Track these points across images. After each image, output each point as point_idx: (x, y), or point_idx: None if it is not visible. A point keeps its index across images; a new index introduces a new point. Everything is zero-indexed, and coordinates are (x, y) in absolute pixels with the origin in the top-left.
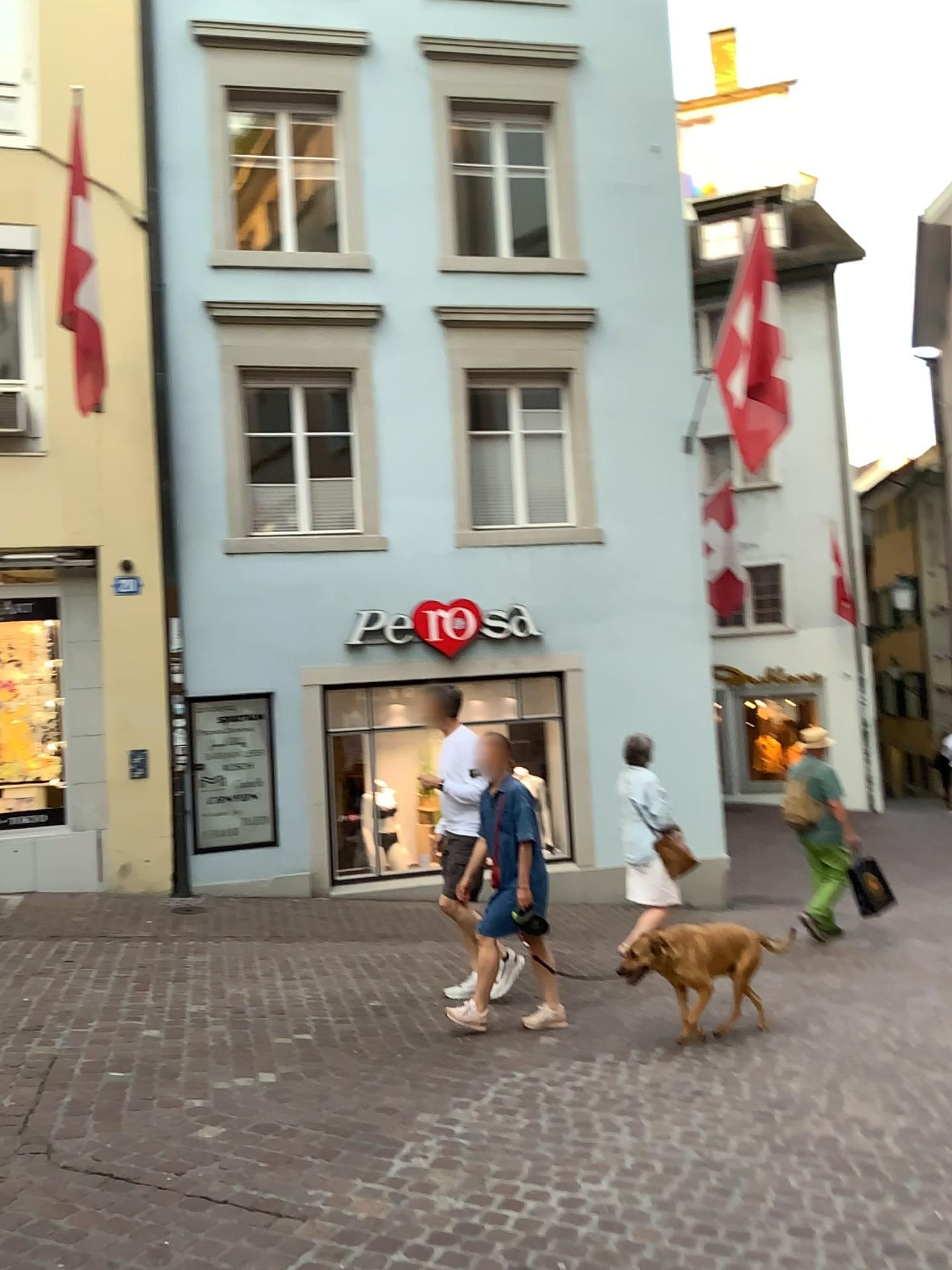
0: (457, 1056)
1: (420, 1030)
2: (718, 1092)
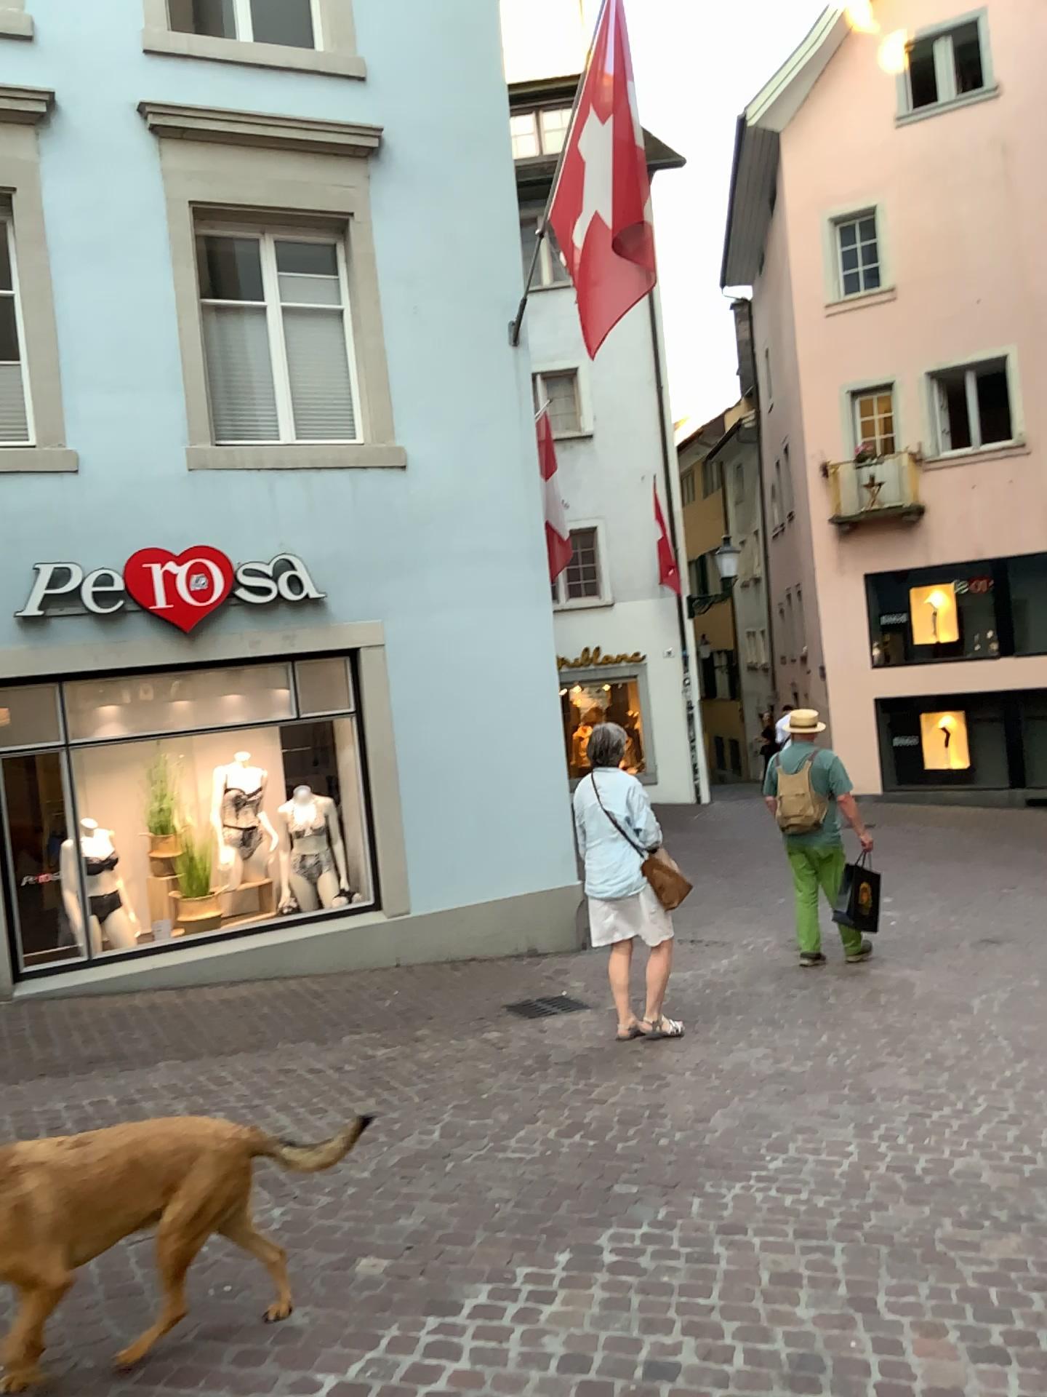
0: (204, 1349)
1: (137, 1287)
2: (696, 1365)
